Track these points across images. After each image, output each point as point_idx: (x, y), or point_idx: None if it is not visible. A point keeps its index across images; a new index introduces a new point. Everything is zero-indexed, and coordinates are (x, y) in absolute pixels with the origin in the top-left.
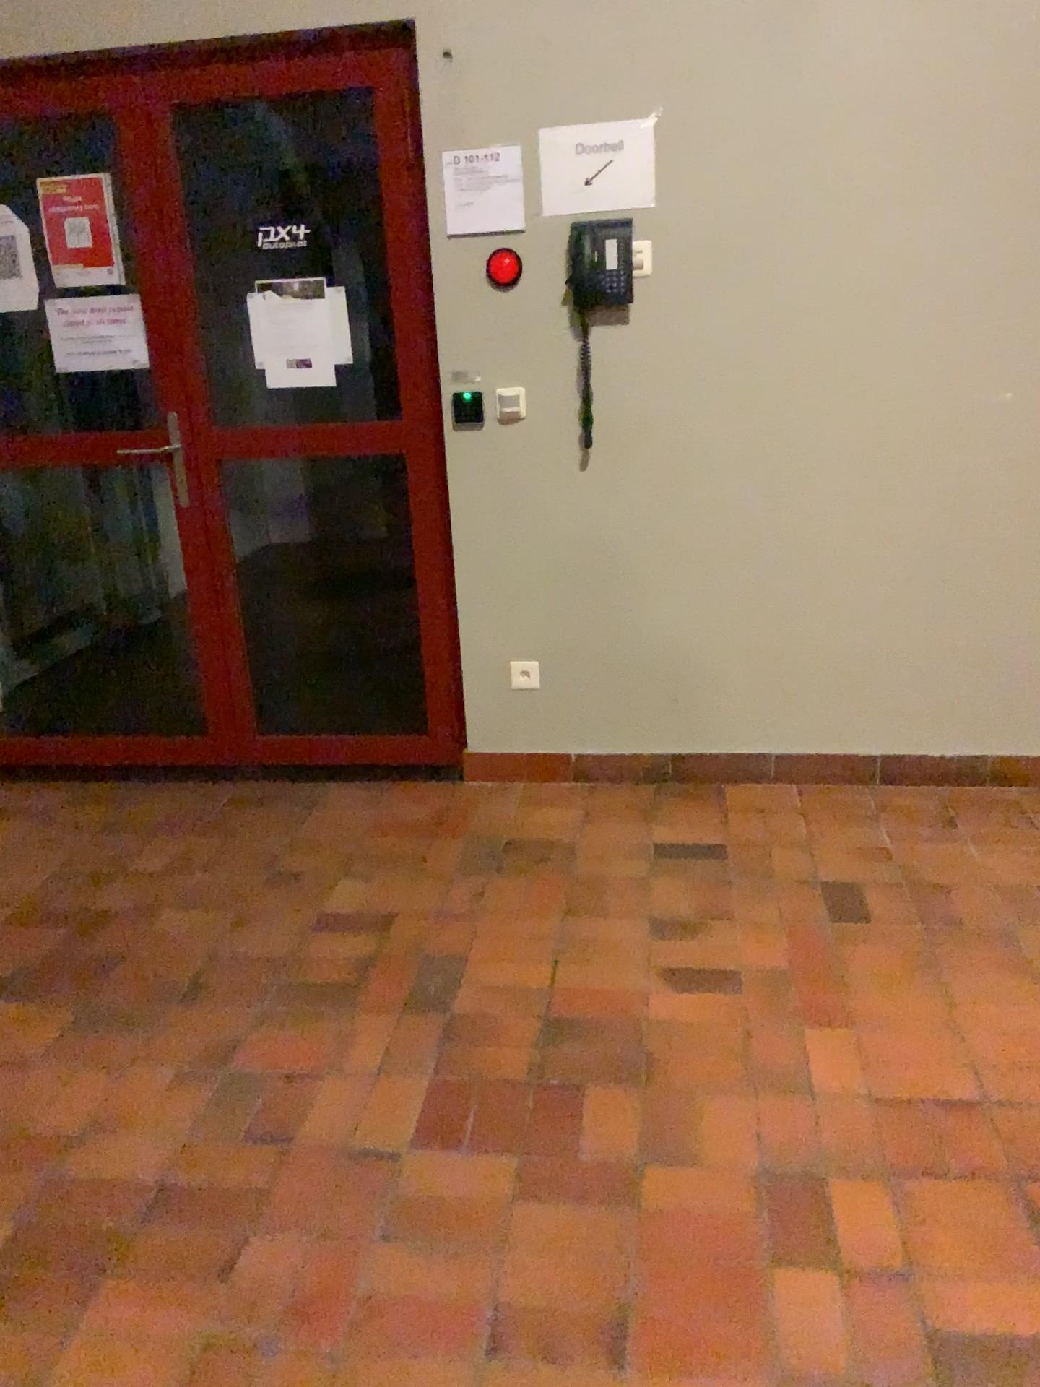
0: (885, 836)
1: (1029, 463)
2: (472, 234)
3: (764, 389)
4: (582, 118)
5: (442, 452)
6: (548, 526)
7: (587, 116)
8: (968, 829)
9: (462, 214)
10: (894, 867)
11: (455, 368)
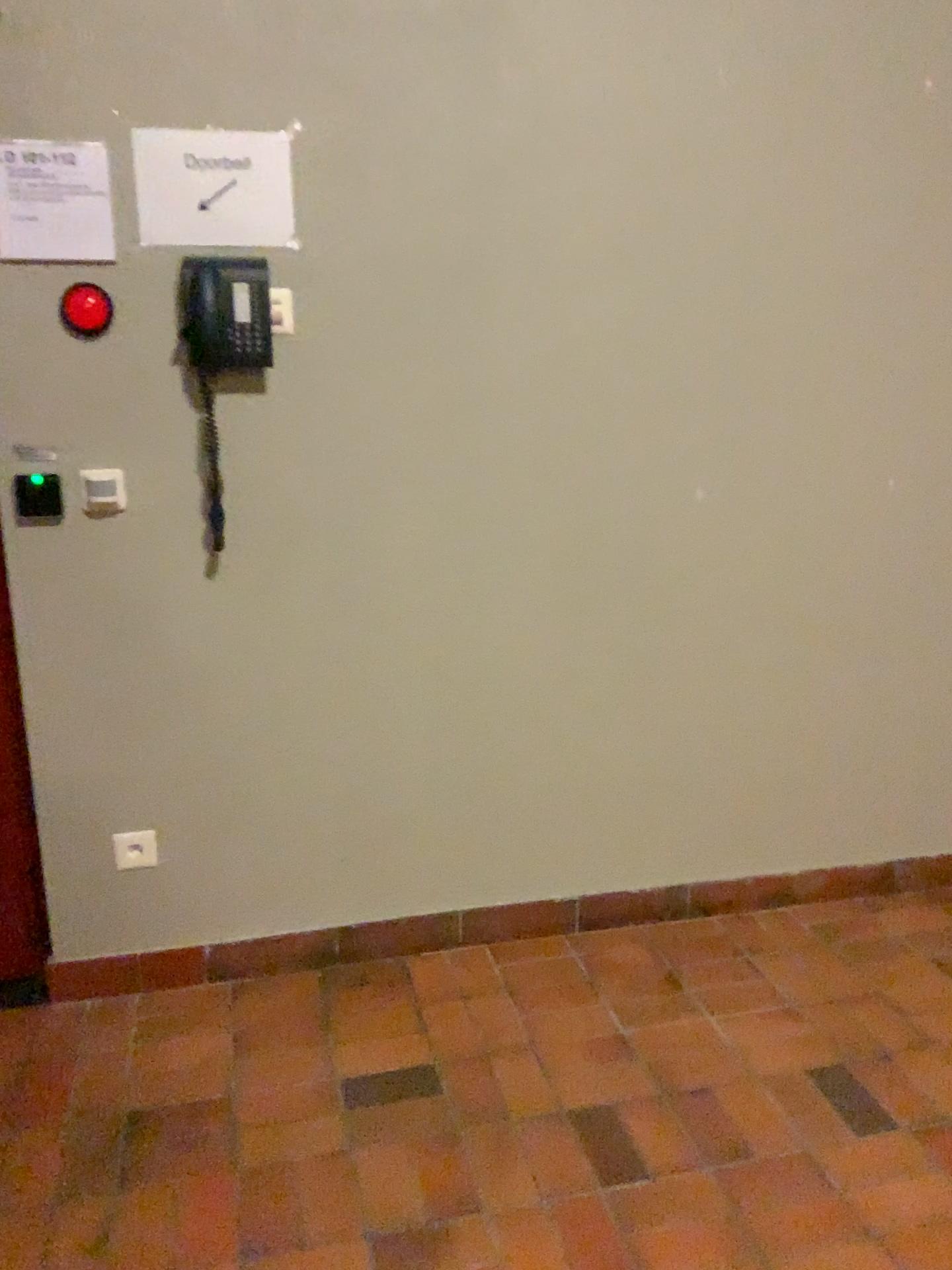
0: (613, 1016)
1: (726, 564)
2: (39, 259)
3: (438, 477)
4: (196, 118)
5: (5, 558)
6: (163, 653)
7: (203, 116)
8: (698, 989)
9: (24, 230)
10: (642, 1070)
11: (19, 443)
